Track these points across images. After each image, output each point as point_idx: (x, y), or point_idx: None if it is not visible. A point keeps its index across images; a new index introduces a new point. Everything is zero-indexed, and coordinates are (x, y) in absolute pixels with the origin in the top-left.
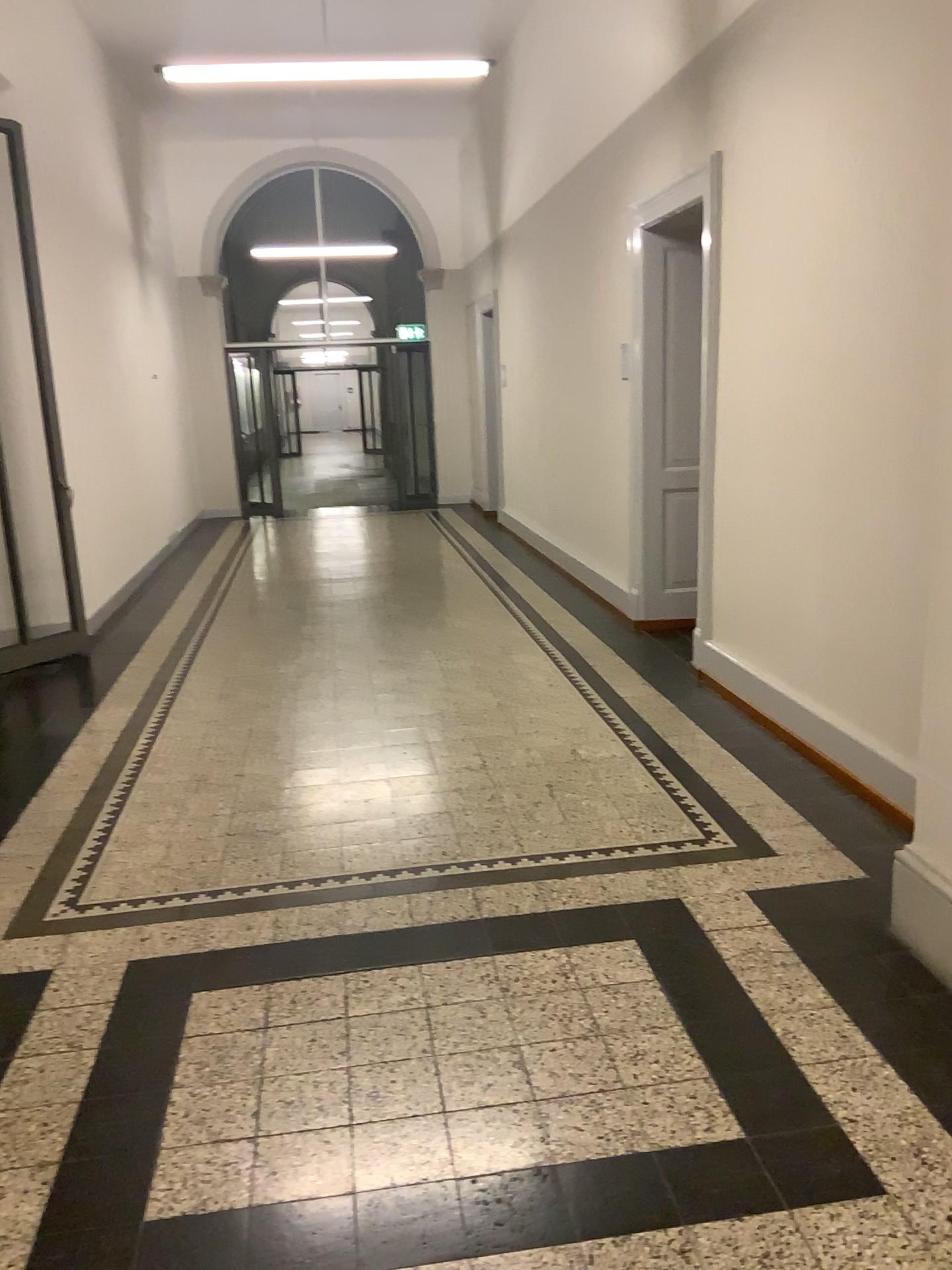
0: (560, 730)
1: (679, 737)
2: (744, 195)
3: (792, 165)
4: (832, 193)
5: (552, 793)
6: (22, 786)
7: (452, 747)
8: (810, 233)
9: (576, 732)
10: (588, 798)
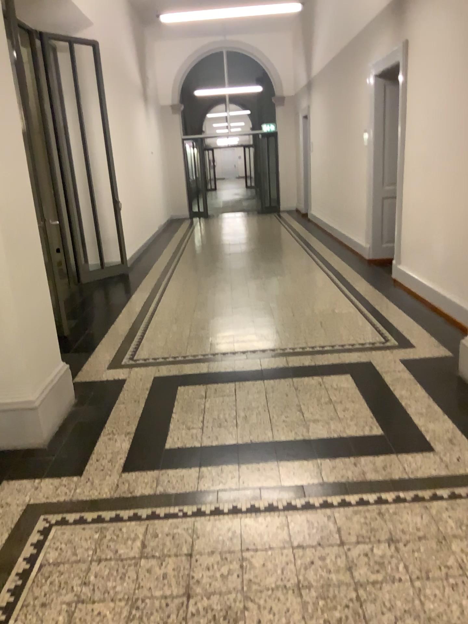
0: (328, 301)
1: (380, 305)
2: (416, 60)
3: (436, 46)
4: (451, 60)
5: (322, 324)
6: (106, 320)
7: (281, 307)
8: (442, 78)
9: (335, 302)
10: (337, 326)
